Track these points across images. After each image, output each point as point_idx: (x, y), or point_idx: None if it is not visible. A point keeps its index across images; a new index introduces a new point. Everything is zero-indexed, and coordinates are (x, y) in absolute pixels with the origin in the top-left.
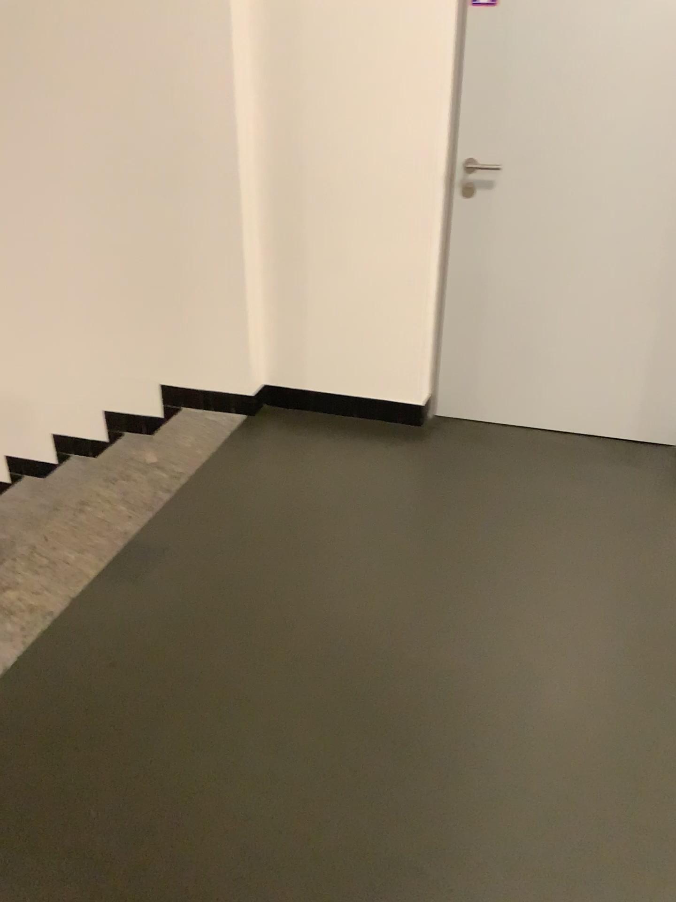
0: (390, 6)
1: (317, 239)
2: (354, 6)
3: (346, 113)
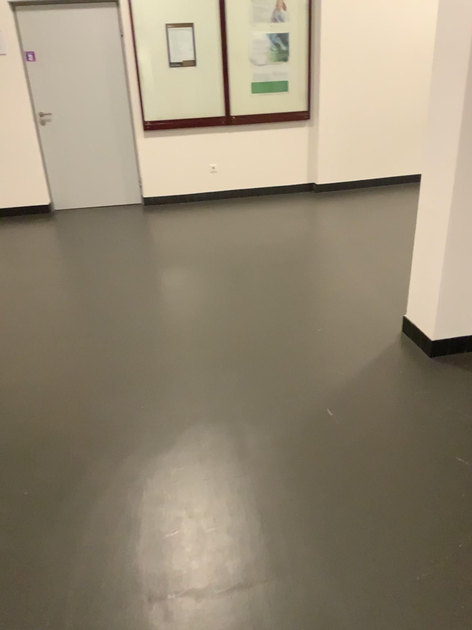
0: None
1: None
2: None
3: None
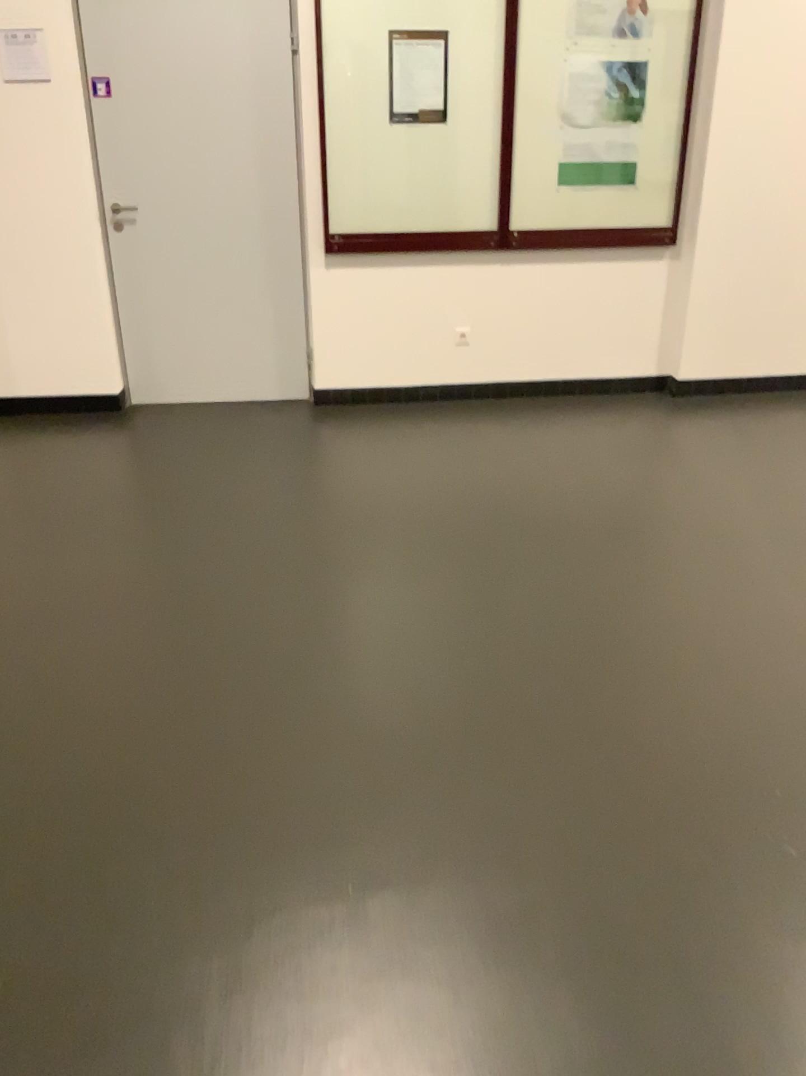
0: (35, 99)
1: (7, 272)
2: (7, 99)
3: (14, 175)
